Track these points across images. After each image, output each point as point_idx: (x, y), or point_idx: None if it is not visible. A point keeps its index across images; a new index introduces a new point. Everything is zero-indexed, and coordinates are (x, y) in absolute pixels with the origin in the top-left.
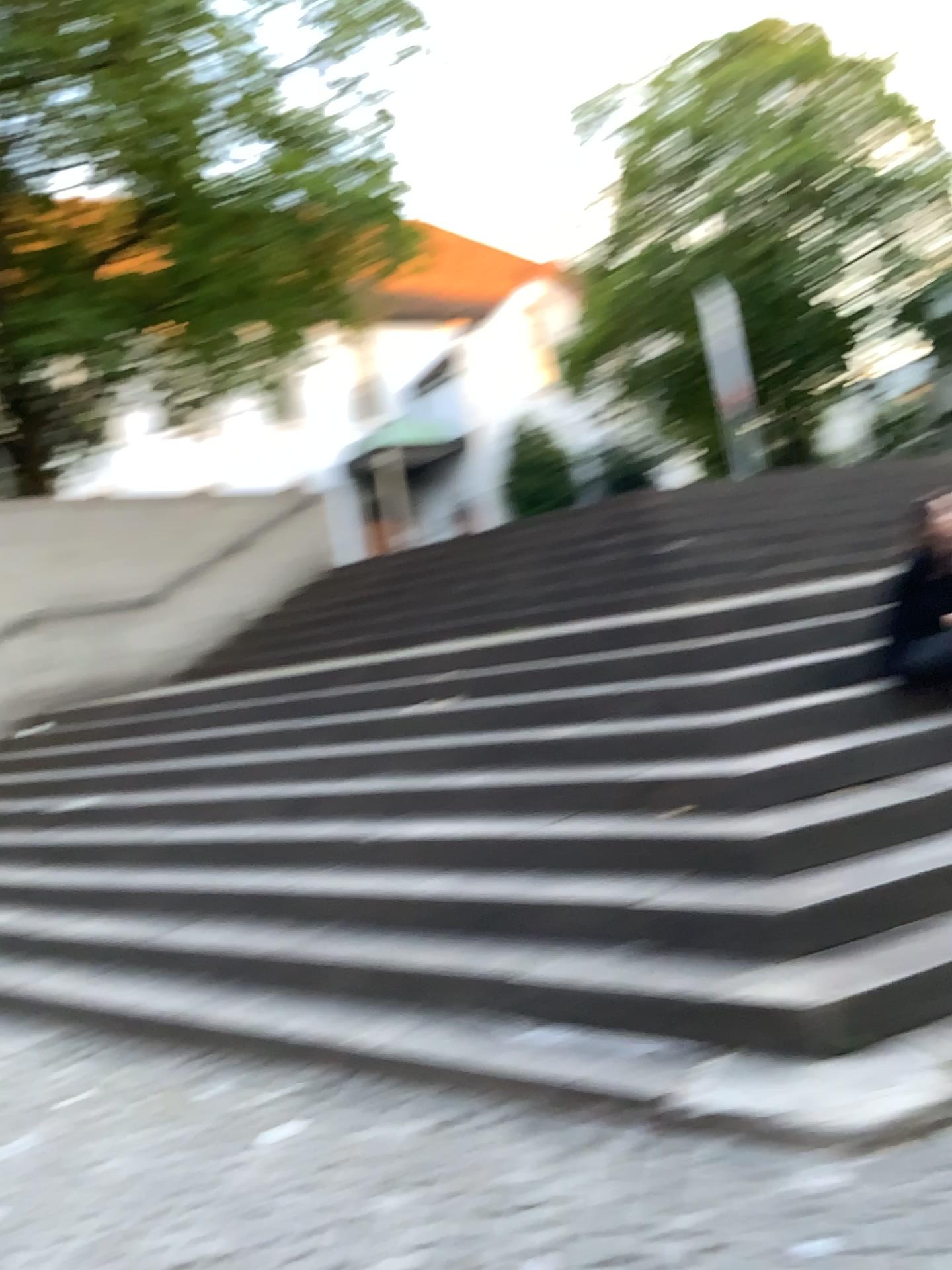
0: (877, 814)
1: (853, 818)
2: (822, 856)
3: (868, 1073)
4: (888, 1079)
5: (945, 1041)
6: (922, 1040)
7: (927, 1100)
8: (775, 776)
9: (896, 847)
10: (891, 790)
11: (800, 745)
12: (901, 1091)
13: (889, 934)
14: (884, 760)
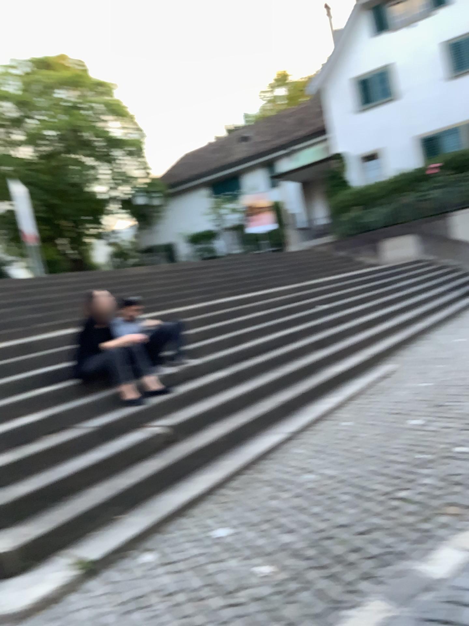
0: (60, 445)
1: (48, 449)
2: (29, 471)
3: (31, 579)
4: (40, 580)
5: (72, 553)
6: (61, 556)
7: (56, 586)
8: (13, 432)
9: (66, 460)
10: (68, 432)
11: (29, 415)
12: (45, 585)
13: (55, 505)
14: (68, 418)
